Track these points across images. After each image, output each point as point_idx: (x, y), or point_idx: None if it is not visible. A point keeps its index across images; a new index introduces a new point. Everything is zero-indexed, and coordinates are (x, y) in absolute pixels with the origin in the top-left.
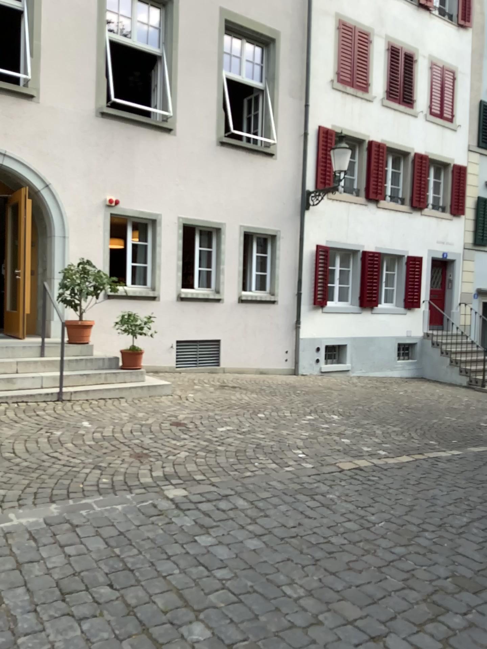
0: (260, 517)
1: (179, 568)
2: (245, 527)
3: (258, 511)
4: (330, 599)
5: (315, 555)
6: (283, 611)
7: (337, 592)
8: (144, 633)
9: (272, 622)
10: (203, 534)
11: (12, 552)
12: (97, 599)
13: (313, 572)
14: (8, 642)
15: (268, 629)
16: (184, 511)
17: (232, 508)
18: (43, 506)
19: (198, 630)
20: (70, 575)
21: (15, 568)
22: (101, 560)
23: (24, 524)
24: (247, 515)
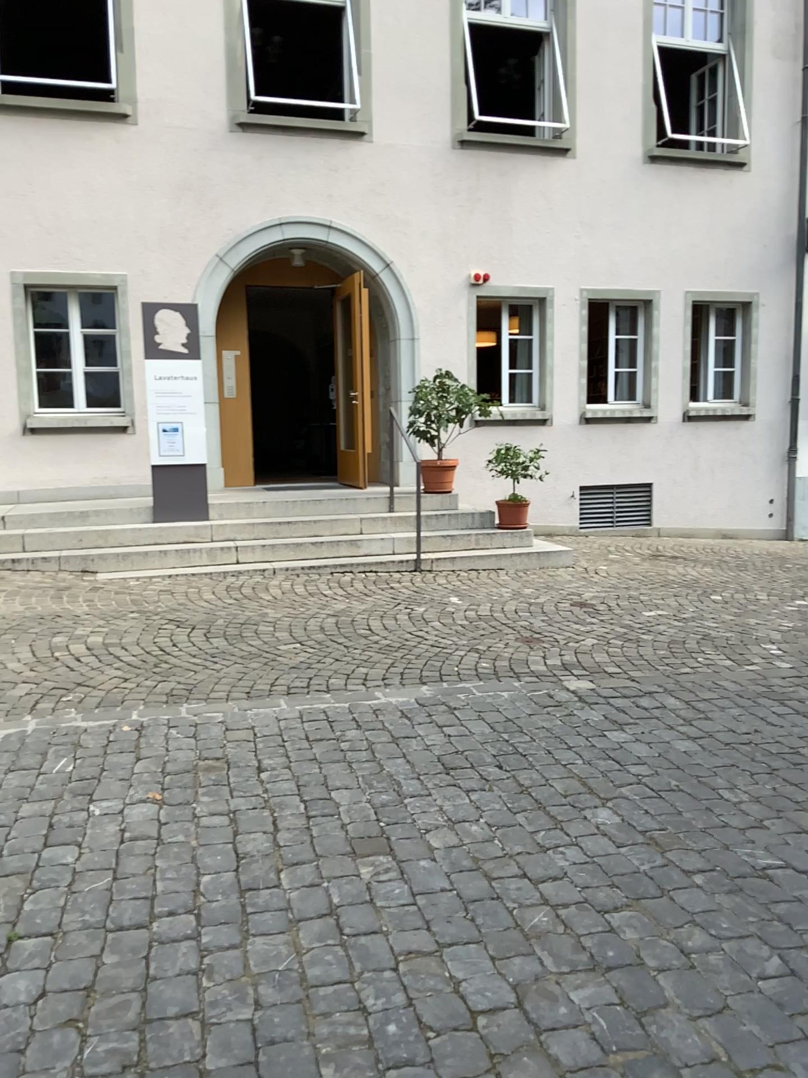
0: (697, 719)
1: (584, 759)
2: (675, 727)
3: (696, 712)
4: (784, 808)
5: (772, 764)
6: (715, 810)
7: (796, 802)
8: (541, 810)
9: (700, 818)
10: (616, 731)
11: (385, 729)
12: (487, 777)
13: (765, 779)
14: (396, 801)
15: (693, 824)
16: (592, 705)
17: (658, 706)
18: (413, 689)
19: (605, 814)
20: (454, 754)
21: (392, 742)
22: (488, 744)
23: (394, 705)
24: (680, 715)
